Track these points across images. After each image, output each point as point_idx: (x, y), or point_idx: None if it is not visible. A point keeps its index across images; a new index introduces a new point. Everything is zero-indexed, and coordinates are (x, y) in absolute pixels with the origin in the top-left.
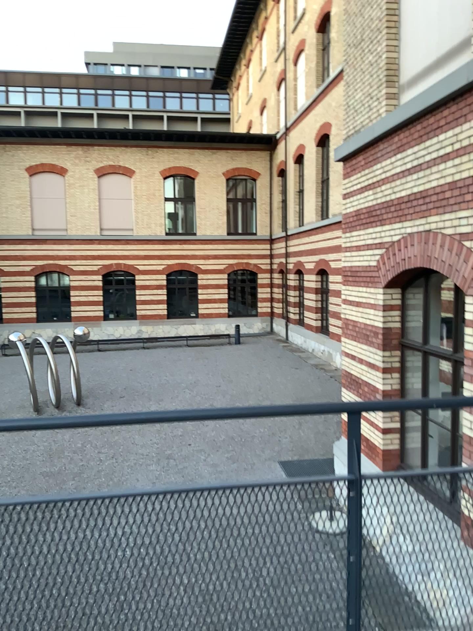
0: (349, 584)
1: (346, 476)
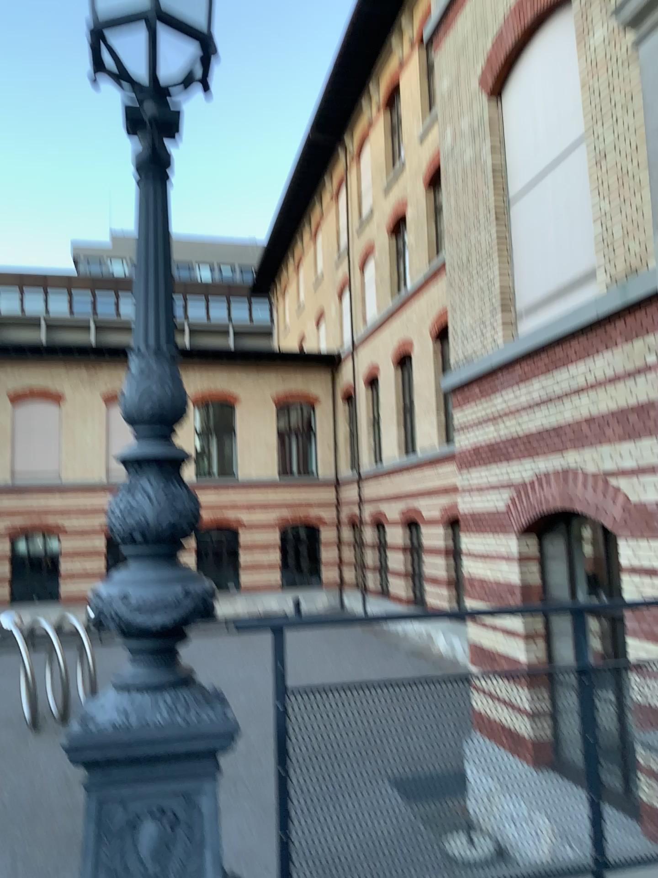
0: (589, 765)
1: (579, 668)
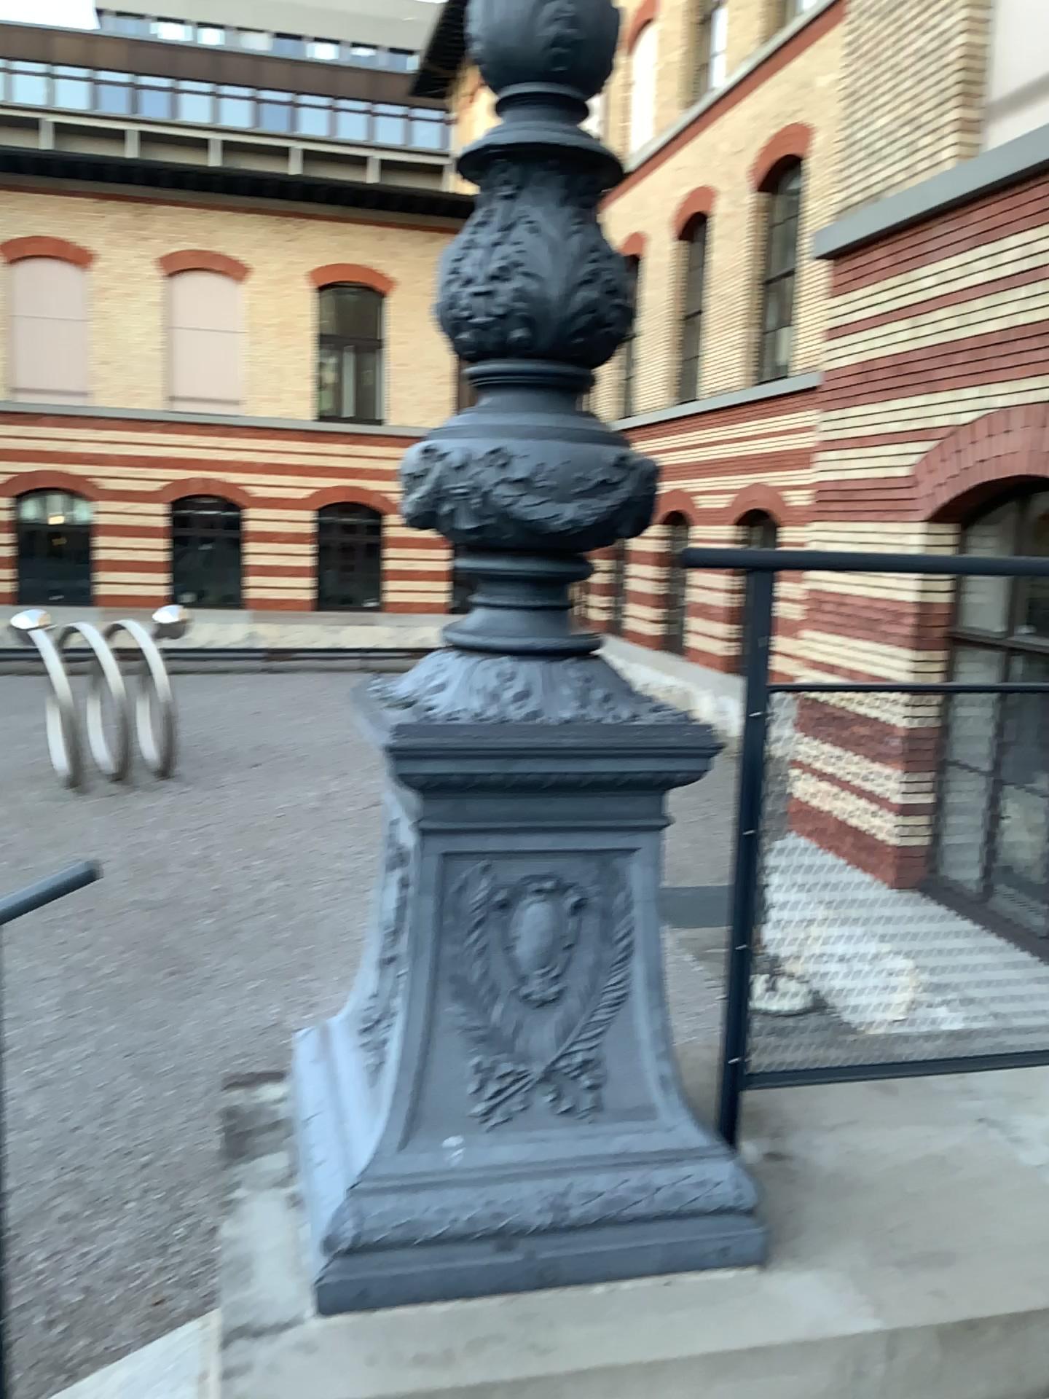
0: None
1: None
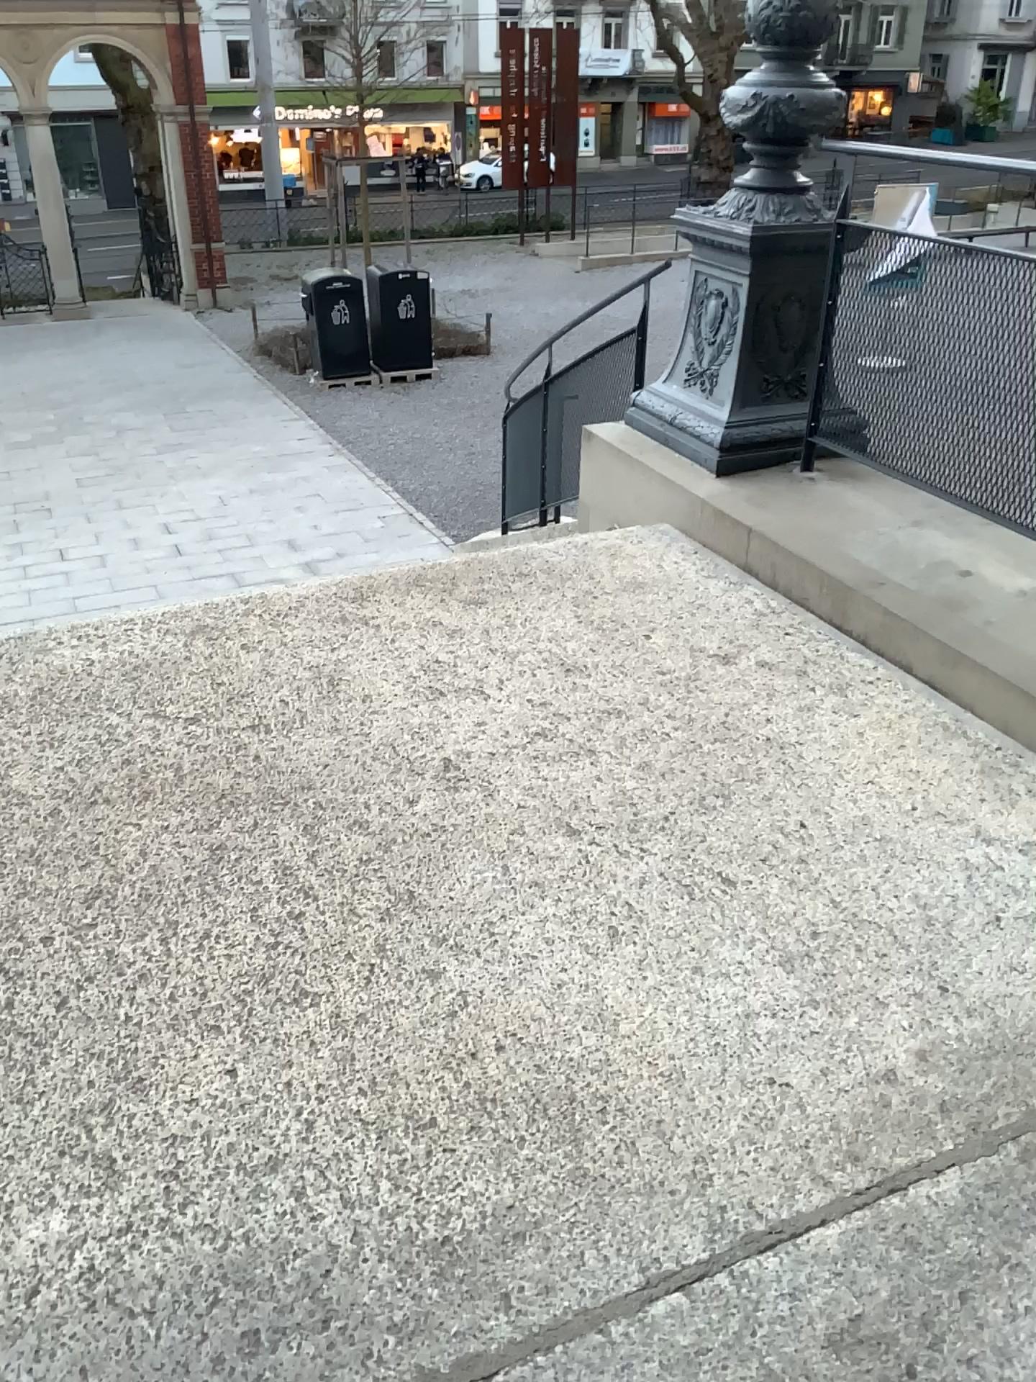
0: None
1: None
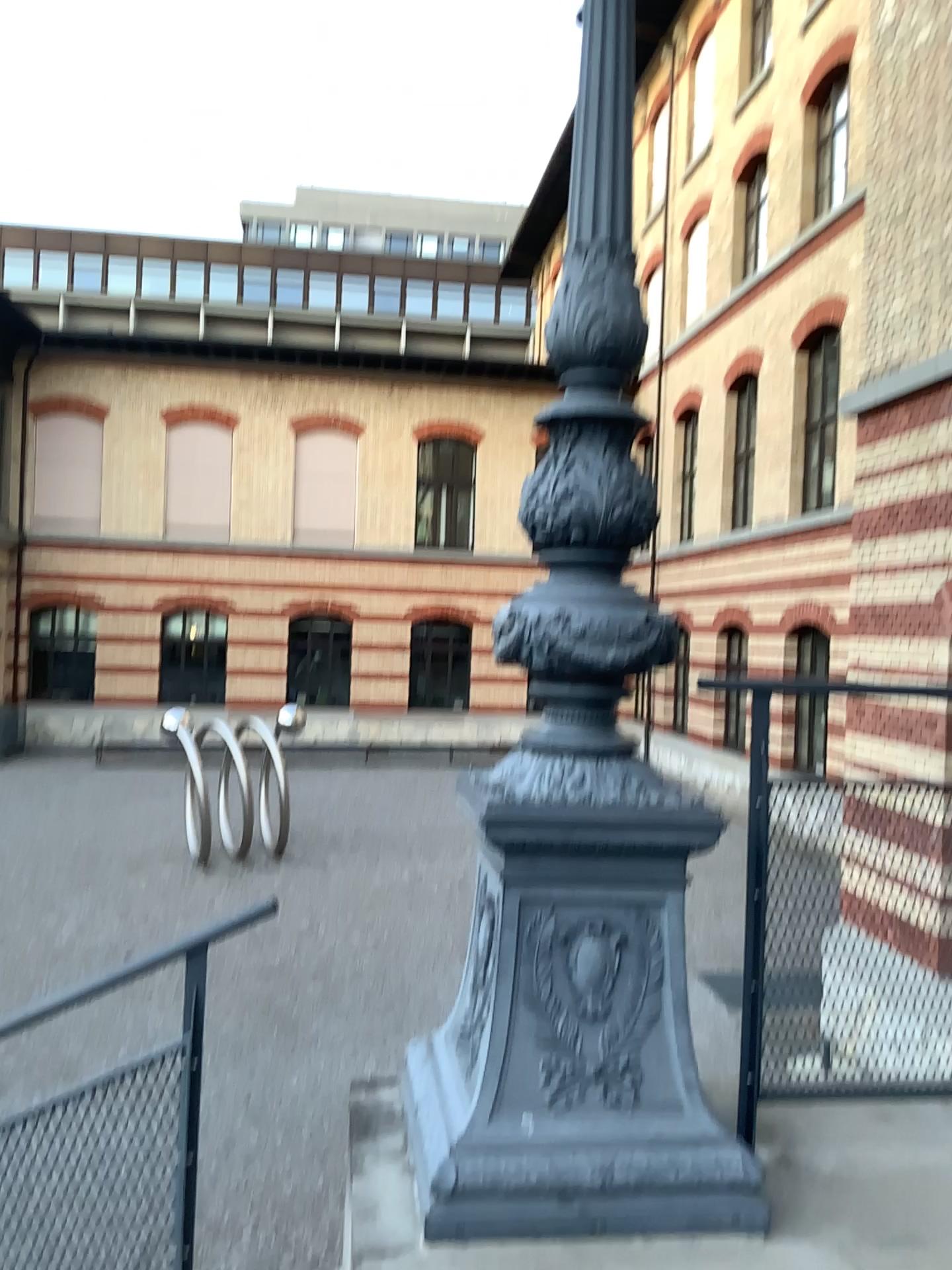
0: None
1: None
